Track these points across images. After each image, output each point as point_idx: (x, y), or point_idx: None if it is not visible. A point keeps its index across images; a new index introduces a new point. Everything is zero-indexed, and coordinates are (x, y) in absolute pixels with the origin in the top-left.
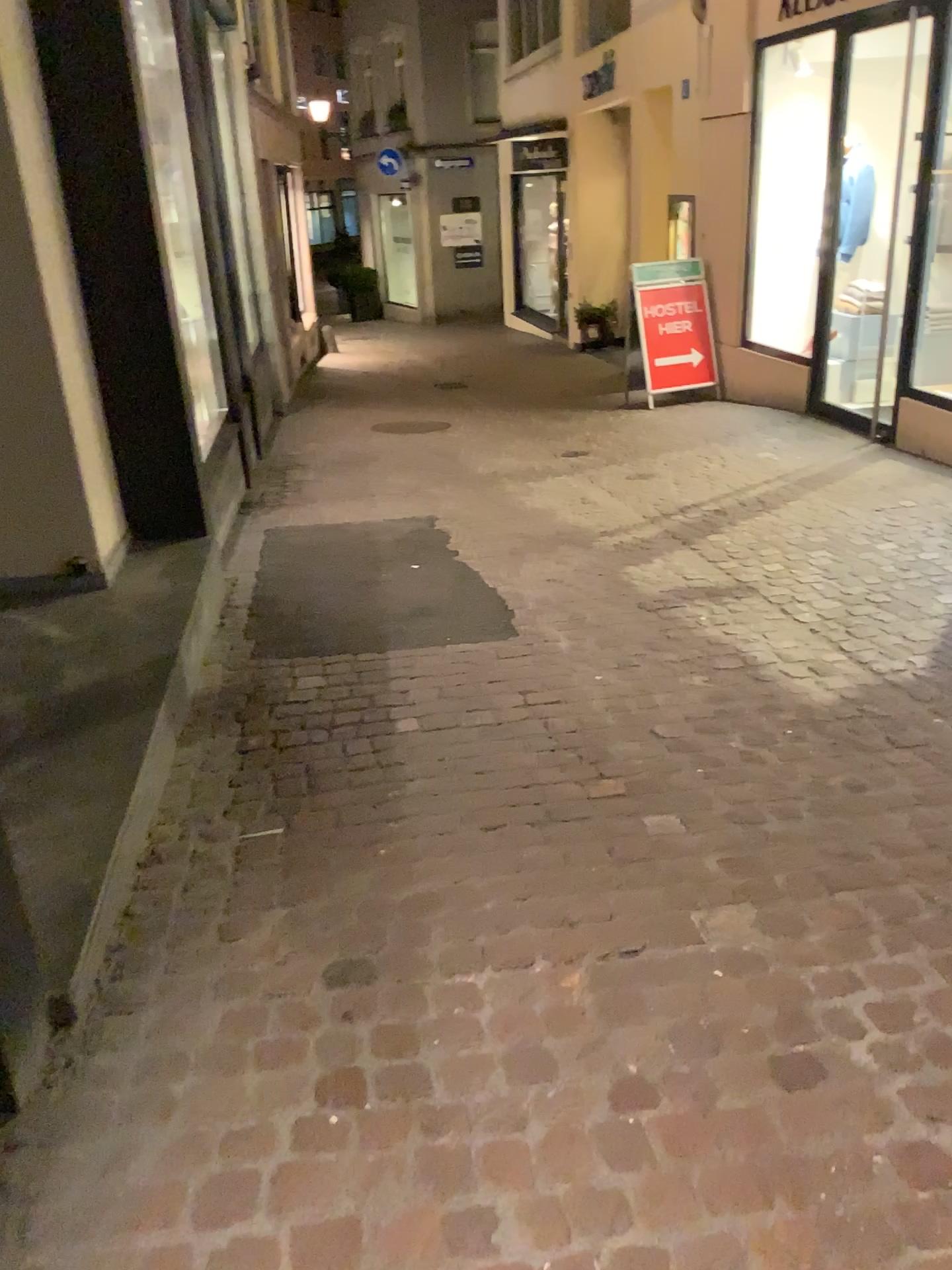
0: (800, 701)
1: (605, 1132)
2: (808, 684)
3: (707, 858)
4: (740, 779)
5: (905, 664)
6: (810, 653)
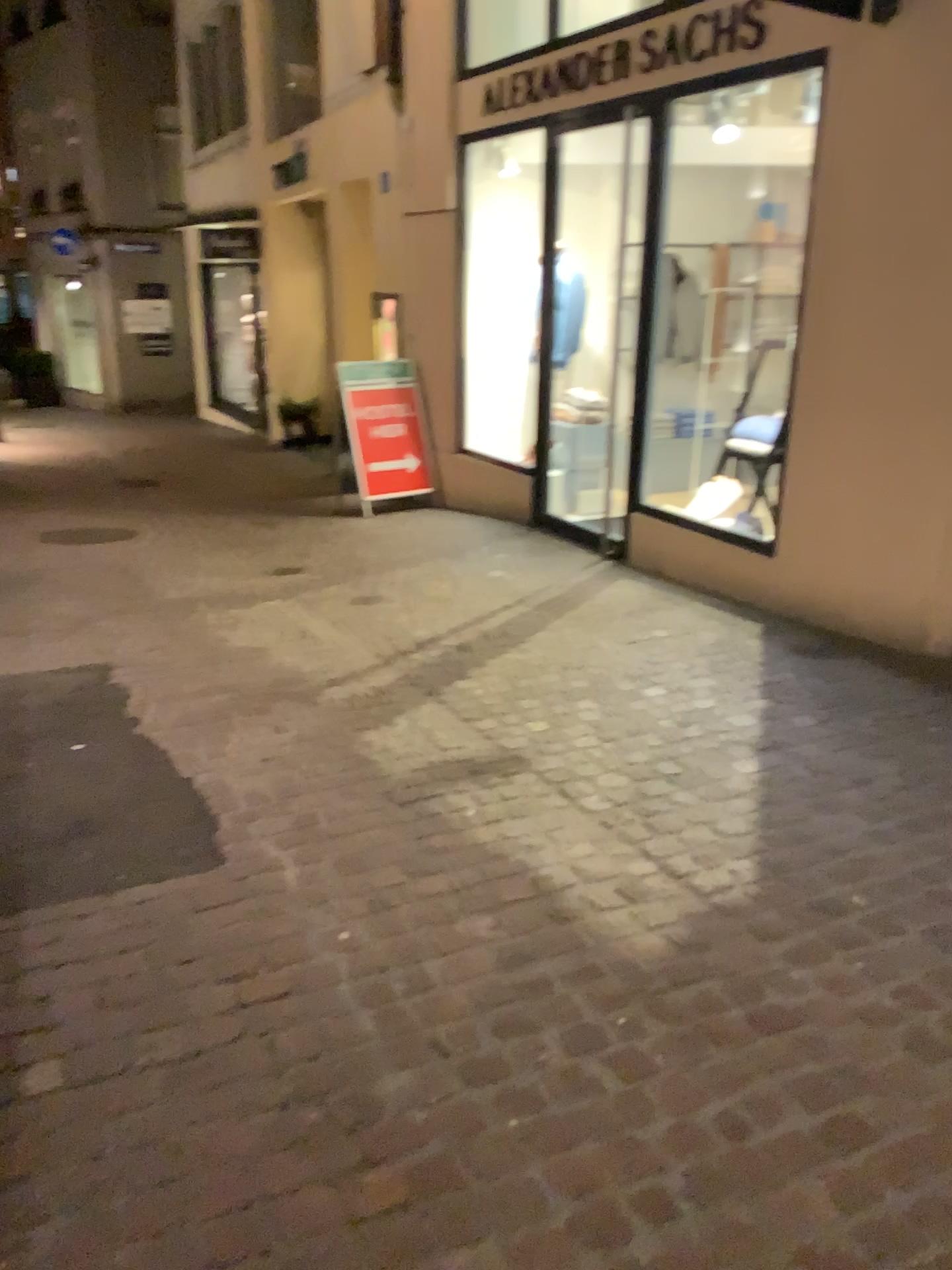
0: (623, 957)
1: None
2: (624, 922)
3: None
4: (578, 1140)
5: (732, 875)
6: (614, 866)
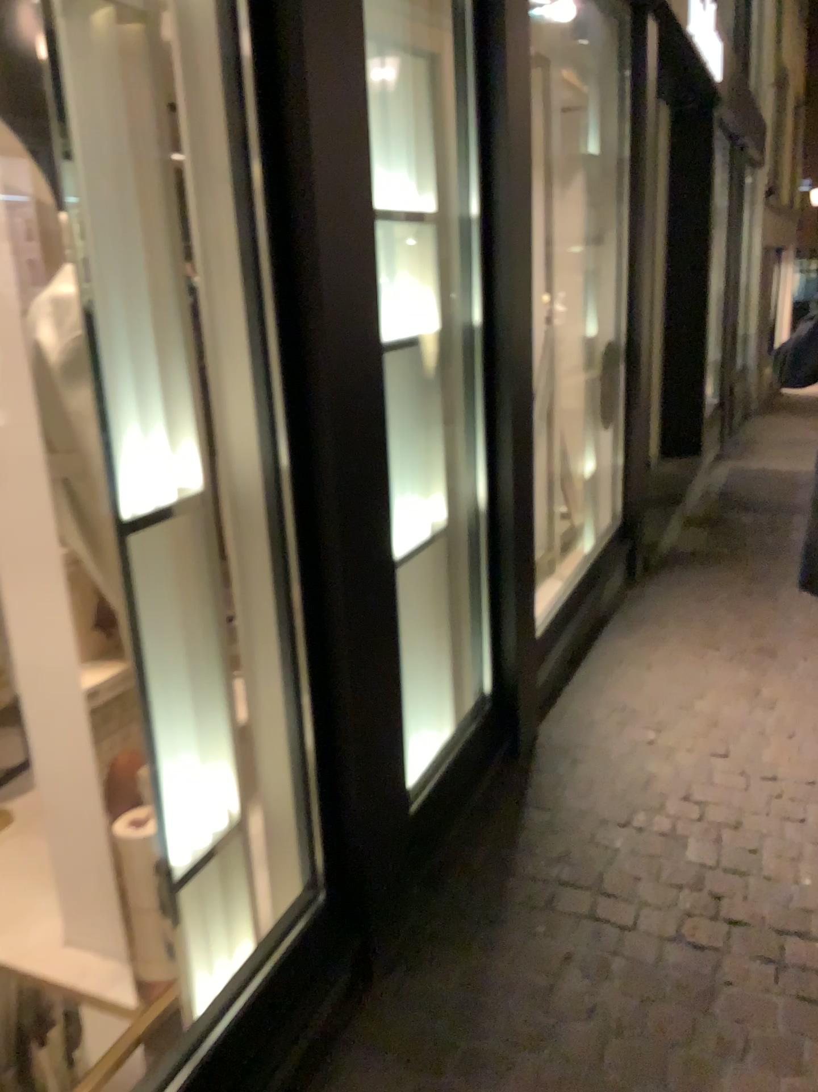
0: None
1: None
2: None
3: None
4: None
5: None
6: None
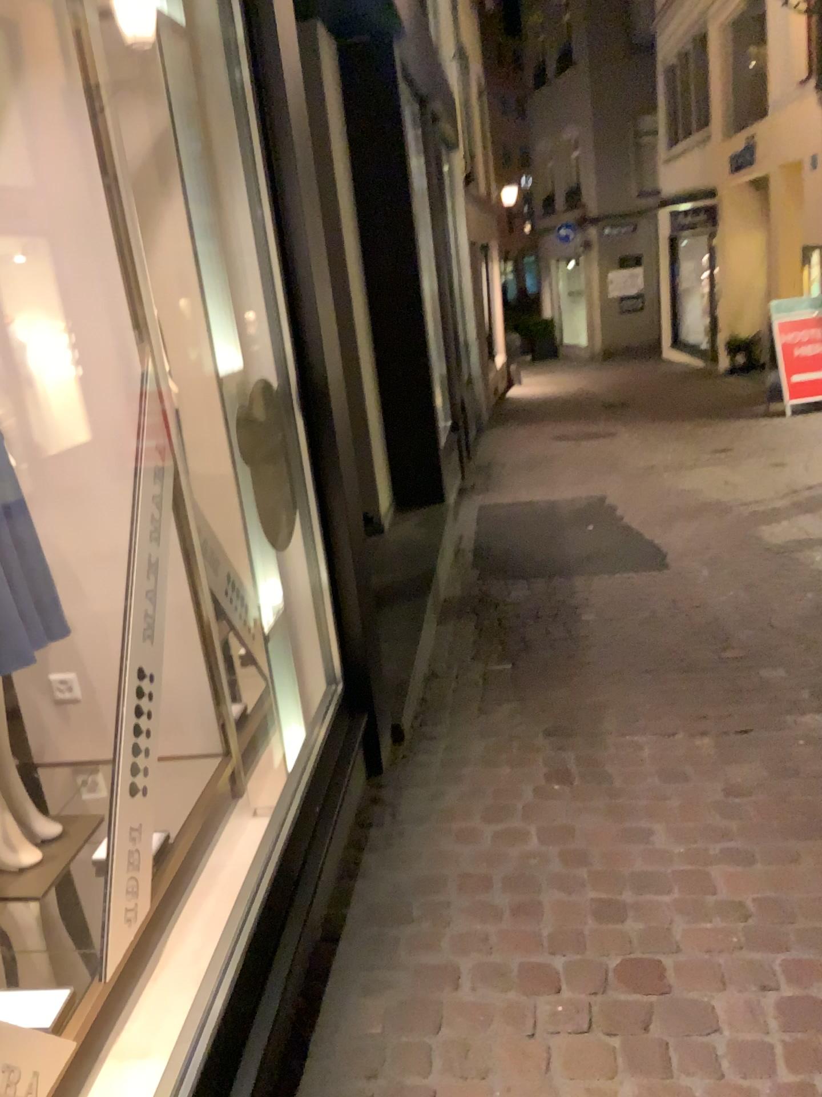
0: None
1: (718, 800)
2: None
3: (798, 687)
4: None
5: None
6: None
